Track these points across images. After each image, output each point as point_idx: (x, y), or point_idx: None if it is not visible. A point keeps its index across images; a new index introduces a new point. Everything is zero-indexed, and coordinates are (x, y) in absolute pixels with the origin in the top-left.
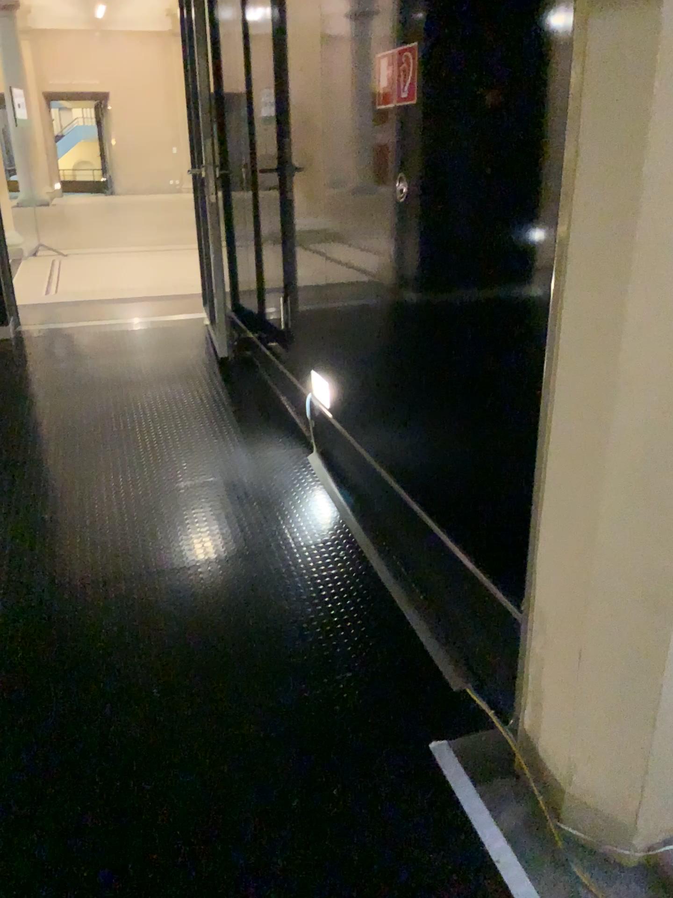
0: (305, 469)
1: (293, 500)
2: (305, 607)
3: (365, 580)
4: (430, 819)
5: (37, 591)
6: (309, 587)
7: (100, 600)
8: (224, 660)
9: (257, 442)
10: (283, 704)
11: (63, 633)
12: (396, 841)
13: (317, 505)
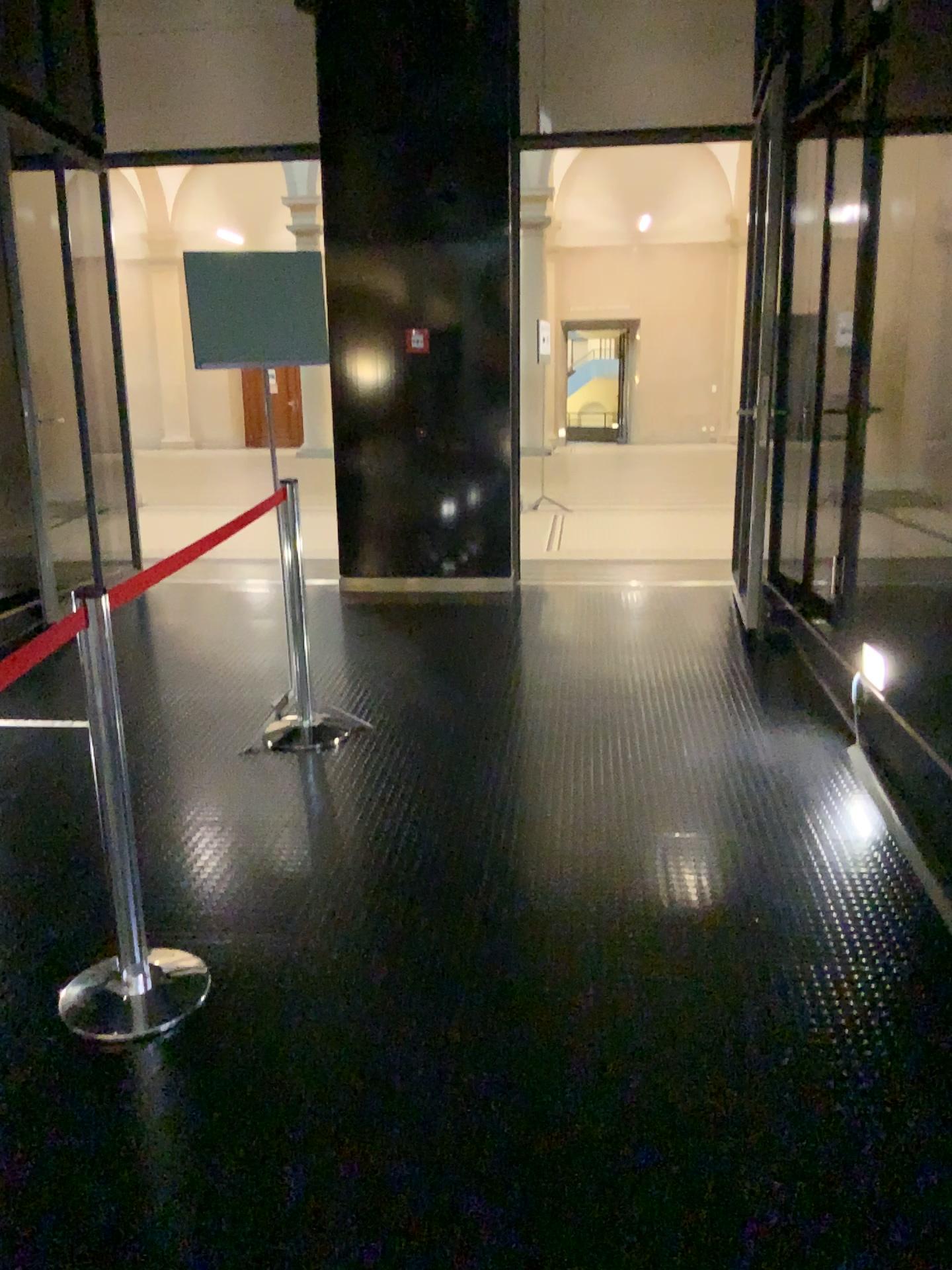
0: (843, 762)
1: (823, 791)
2: (824, 895)
3: (904, 884)
4: (946, 1114)
5: (531, 830)
6: (831, 879)
7: (595, 848)
8: (724, 924)
9: (787, 726)
10: (785, 977)
11: (556, 870)
12: (899, 1119)
13: (854, 799)
